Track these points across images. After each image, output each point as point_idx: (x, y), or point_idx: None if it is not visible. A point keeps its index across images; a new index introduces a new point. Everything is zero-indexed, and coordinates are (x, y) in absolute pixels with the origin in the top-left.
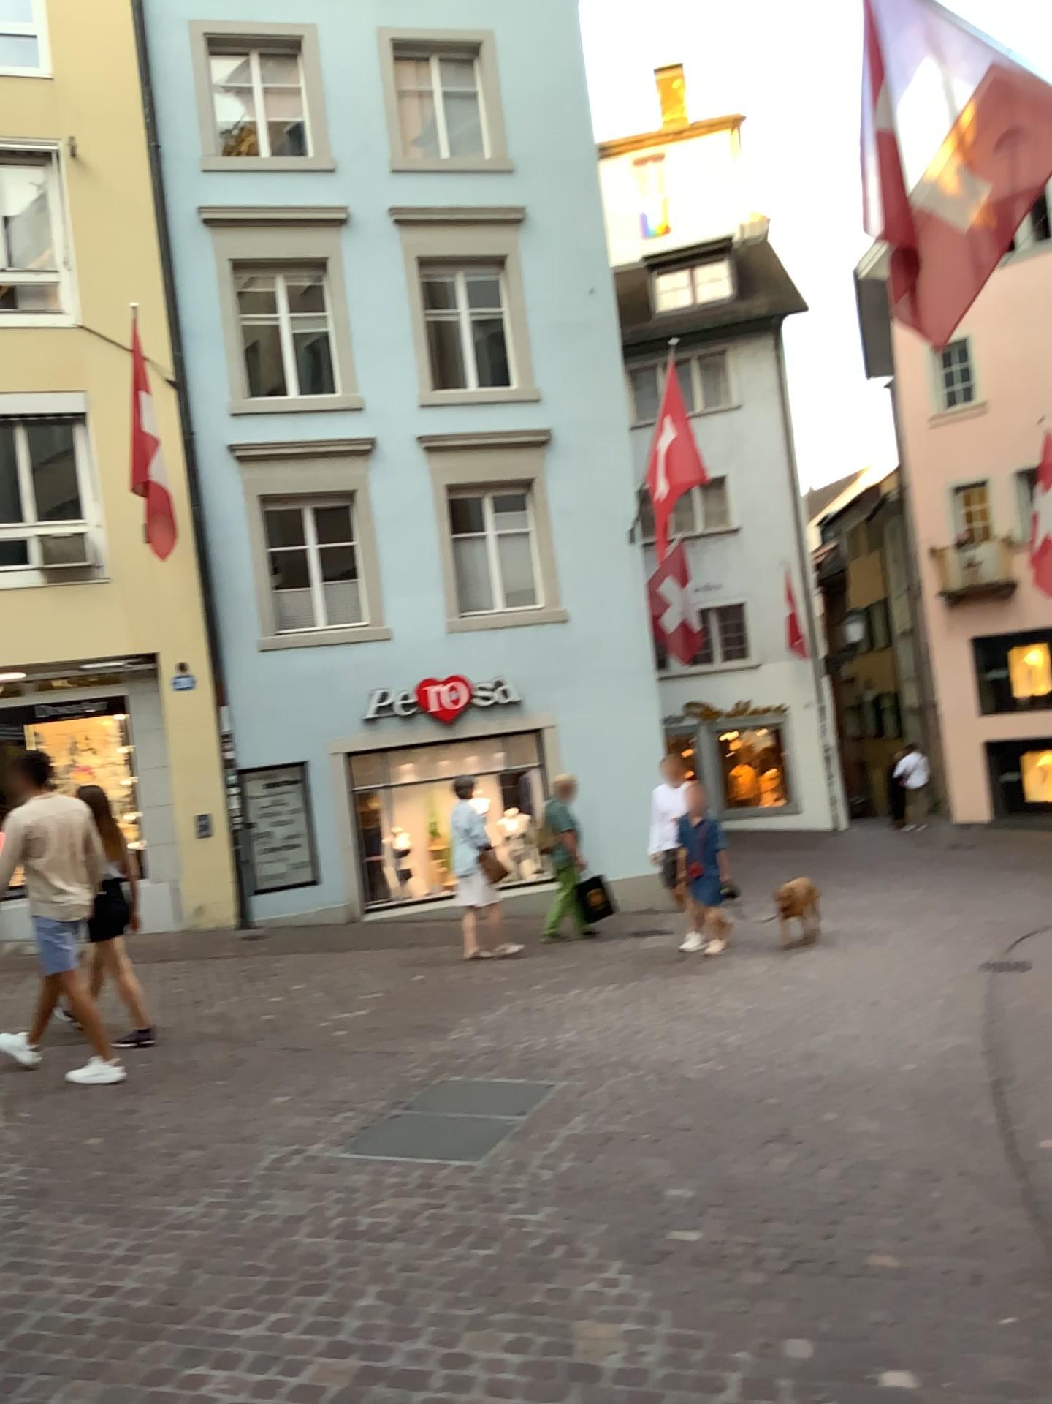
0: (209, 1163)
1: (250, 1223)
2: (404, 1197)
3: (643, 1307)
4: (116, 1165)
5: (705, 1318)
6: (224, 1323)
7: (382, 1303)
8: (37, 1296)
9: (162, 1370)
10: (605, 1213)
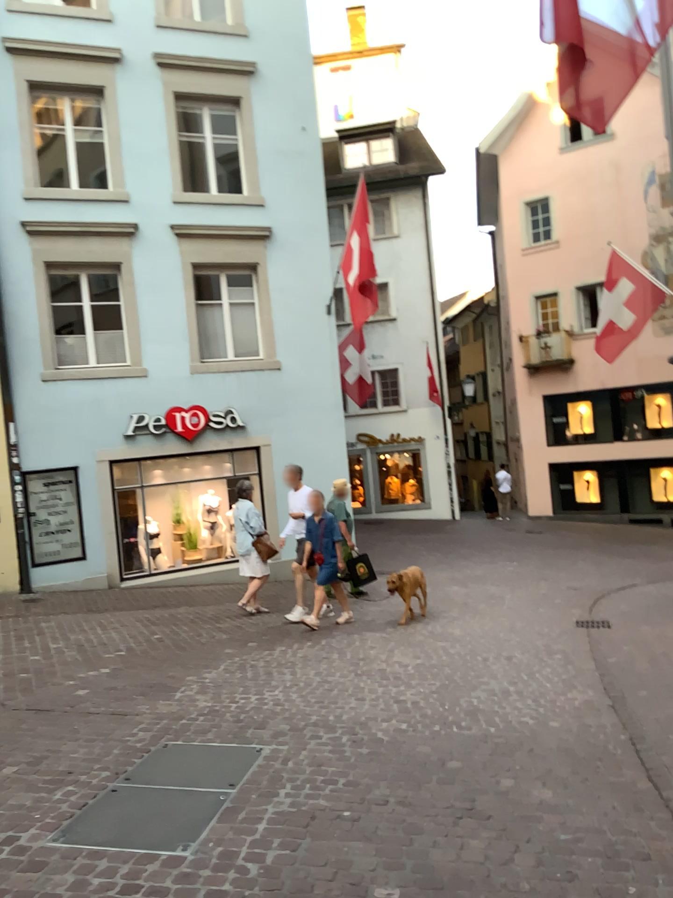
0: None
1: None
2: None
3: None
4: None
5: None
6: None
7: None
8: None
9: None
10: None
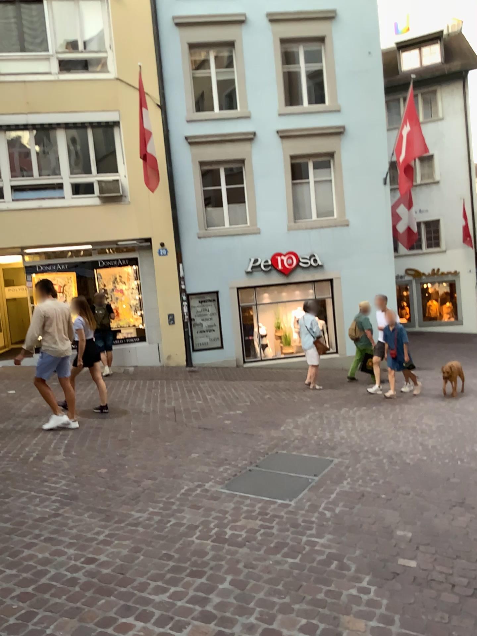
0: (153, 490)
1: (168, 529)
2: (250, 522)
3: (384, 613)
4: (109, 487)
5: (423, 627)
6: (146, 591)
7: (232, 590)
8: (55, 560)
9: (109, 617)
10: (361, 544)
